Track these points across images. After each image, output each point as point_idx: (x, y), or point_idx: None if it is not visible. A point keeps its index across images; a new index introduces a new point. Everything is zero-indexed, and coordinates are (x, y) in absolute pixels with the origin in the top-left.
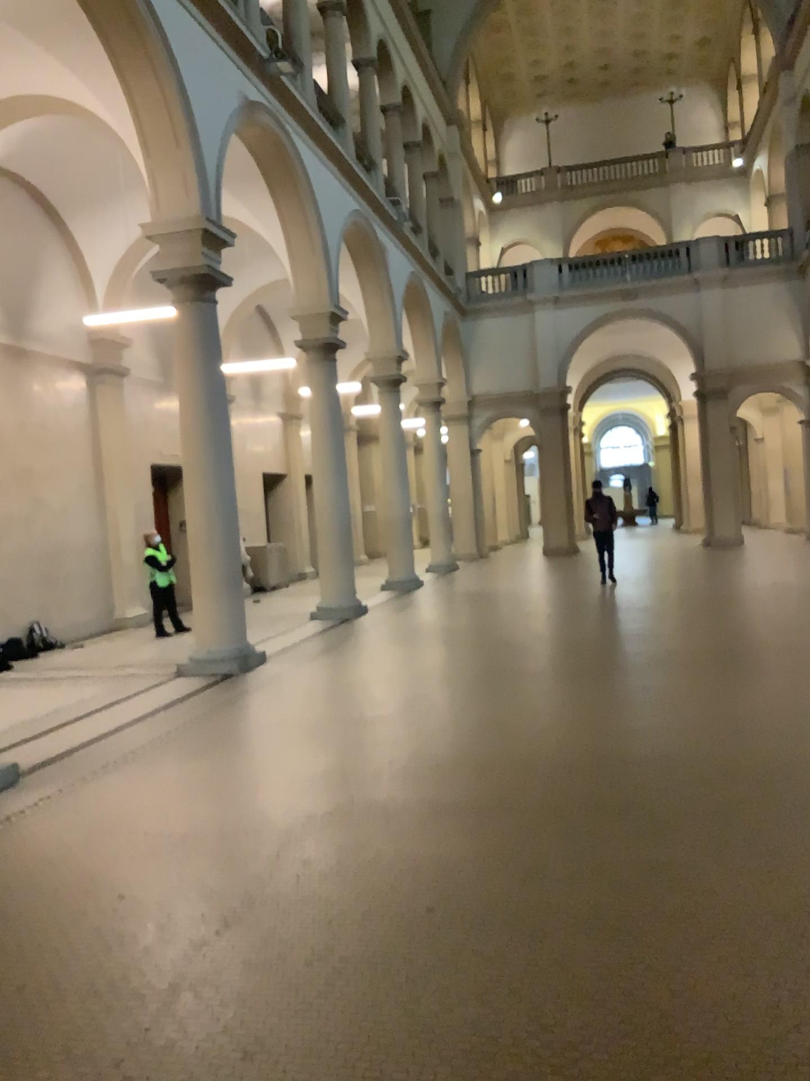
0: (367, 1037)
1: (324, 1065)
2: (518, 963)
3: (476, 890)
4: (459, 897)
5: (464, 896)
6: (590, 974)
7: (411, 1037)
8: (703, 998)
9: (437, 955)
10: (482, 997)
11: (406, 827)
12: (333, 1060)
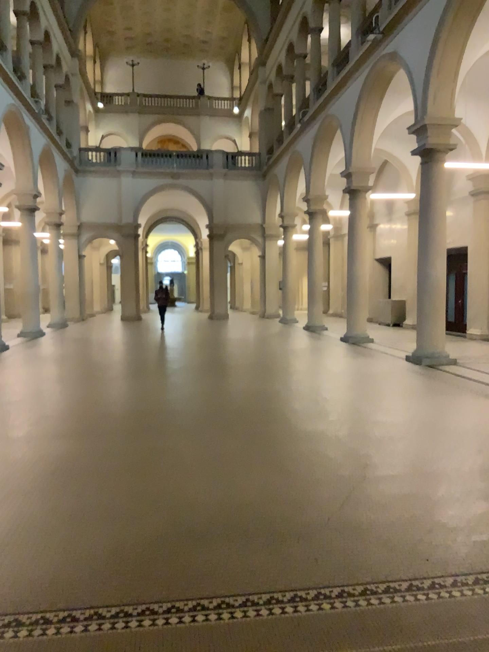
0: (21, 513)
1: (1, 523)
2: (92, 485)
3: (73, 463)
4: (65, 466)
5: (67, 465)
6: (123, 485)
7: (42, 511)
8: (169, 487)
9: (54, 485)
10: (74, 496)
11: (37, 442)
12: (5, 522)
